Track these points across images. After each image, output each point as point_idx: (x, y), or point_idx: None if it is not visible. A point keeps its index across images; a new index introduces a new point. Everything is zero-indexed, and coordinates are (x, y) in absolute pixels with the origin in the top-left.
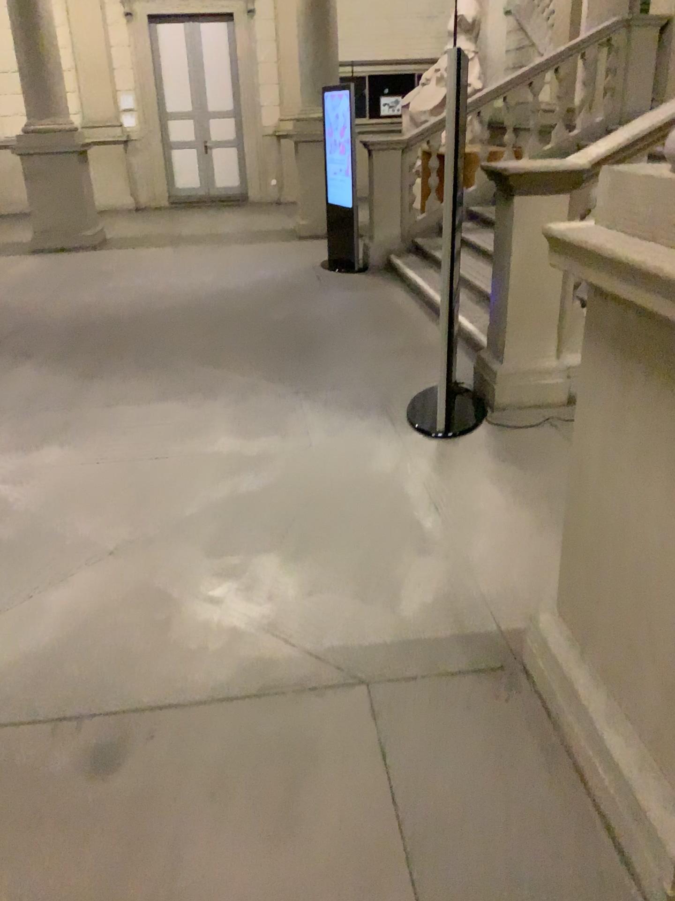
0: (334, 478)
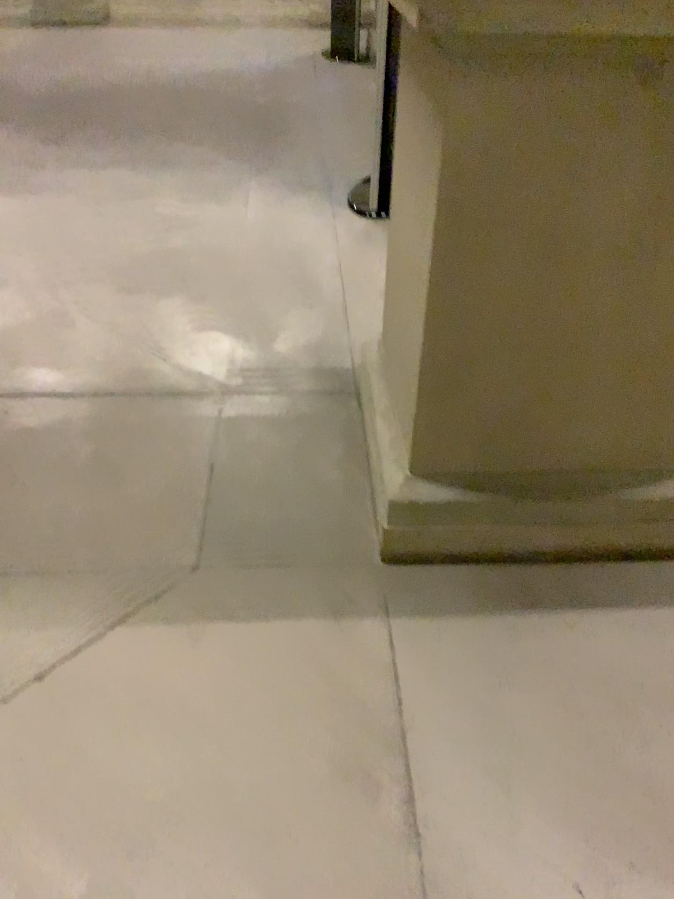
0: (259, 244)
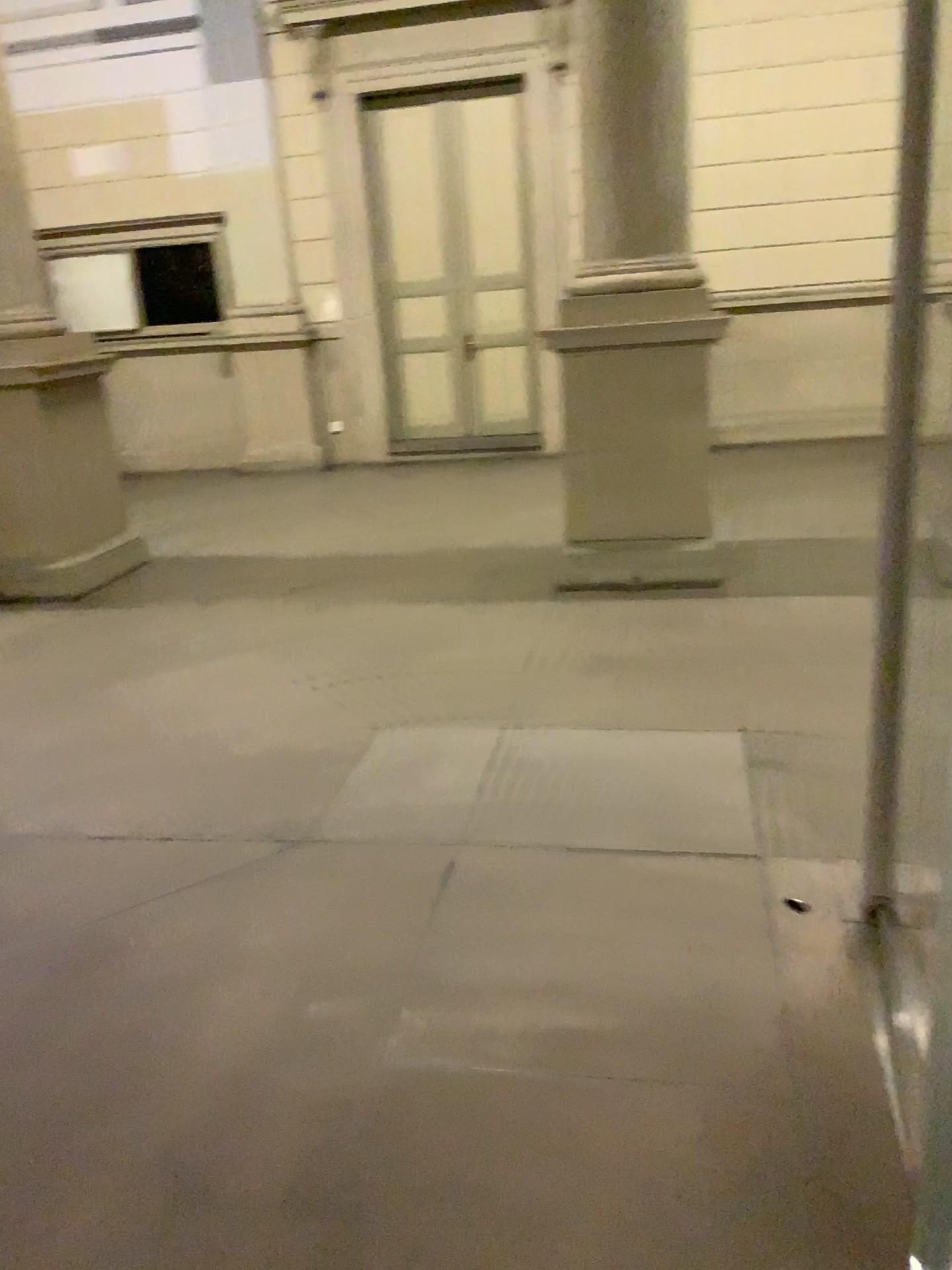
0: None
